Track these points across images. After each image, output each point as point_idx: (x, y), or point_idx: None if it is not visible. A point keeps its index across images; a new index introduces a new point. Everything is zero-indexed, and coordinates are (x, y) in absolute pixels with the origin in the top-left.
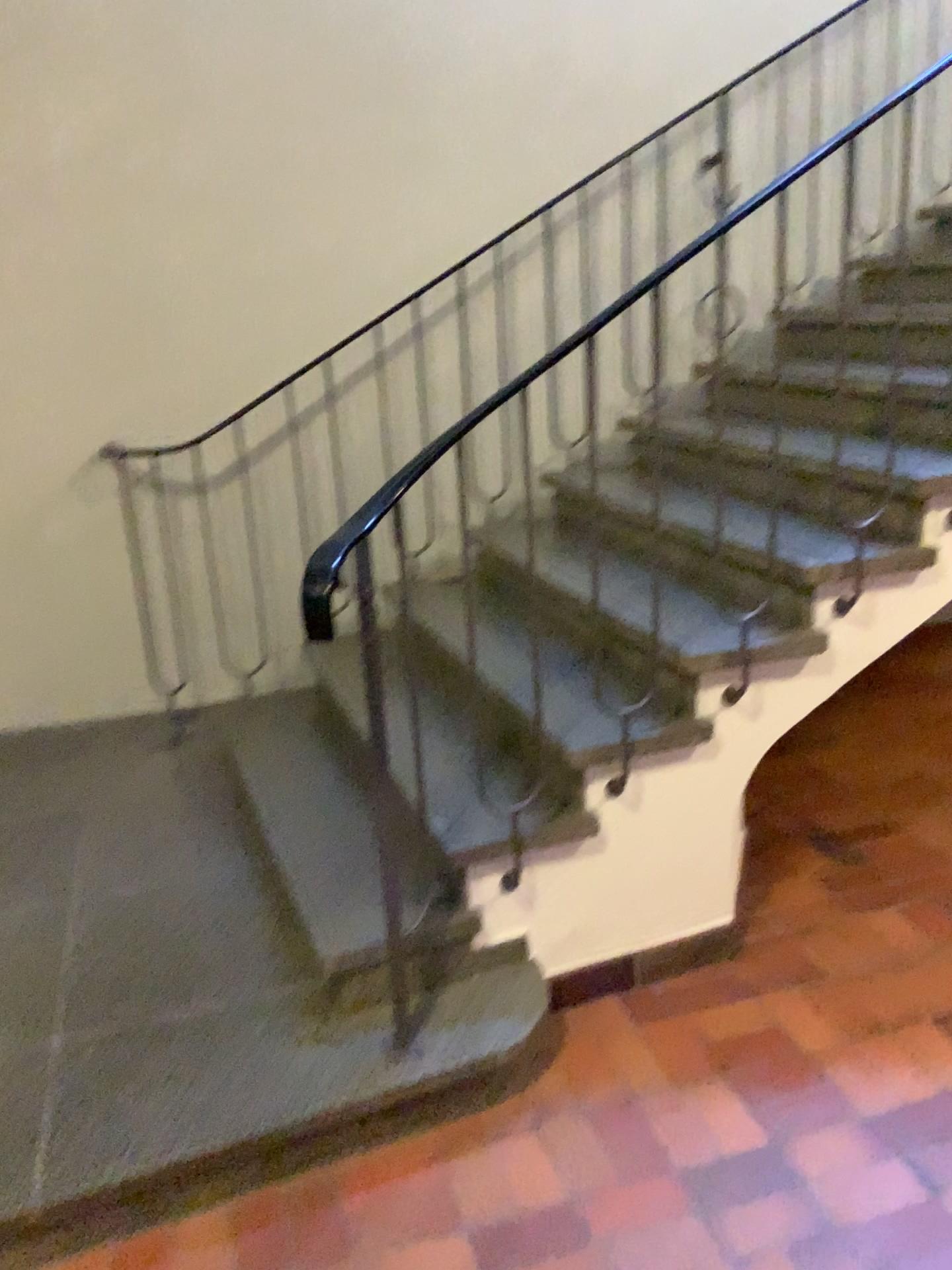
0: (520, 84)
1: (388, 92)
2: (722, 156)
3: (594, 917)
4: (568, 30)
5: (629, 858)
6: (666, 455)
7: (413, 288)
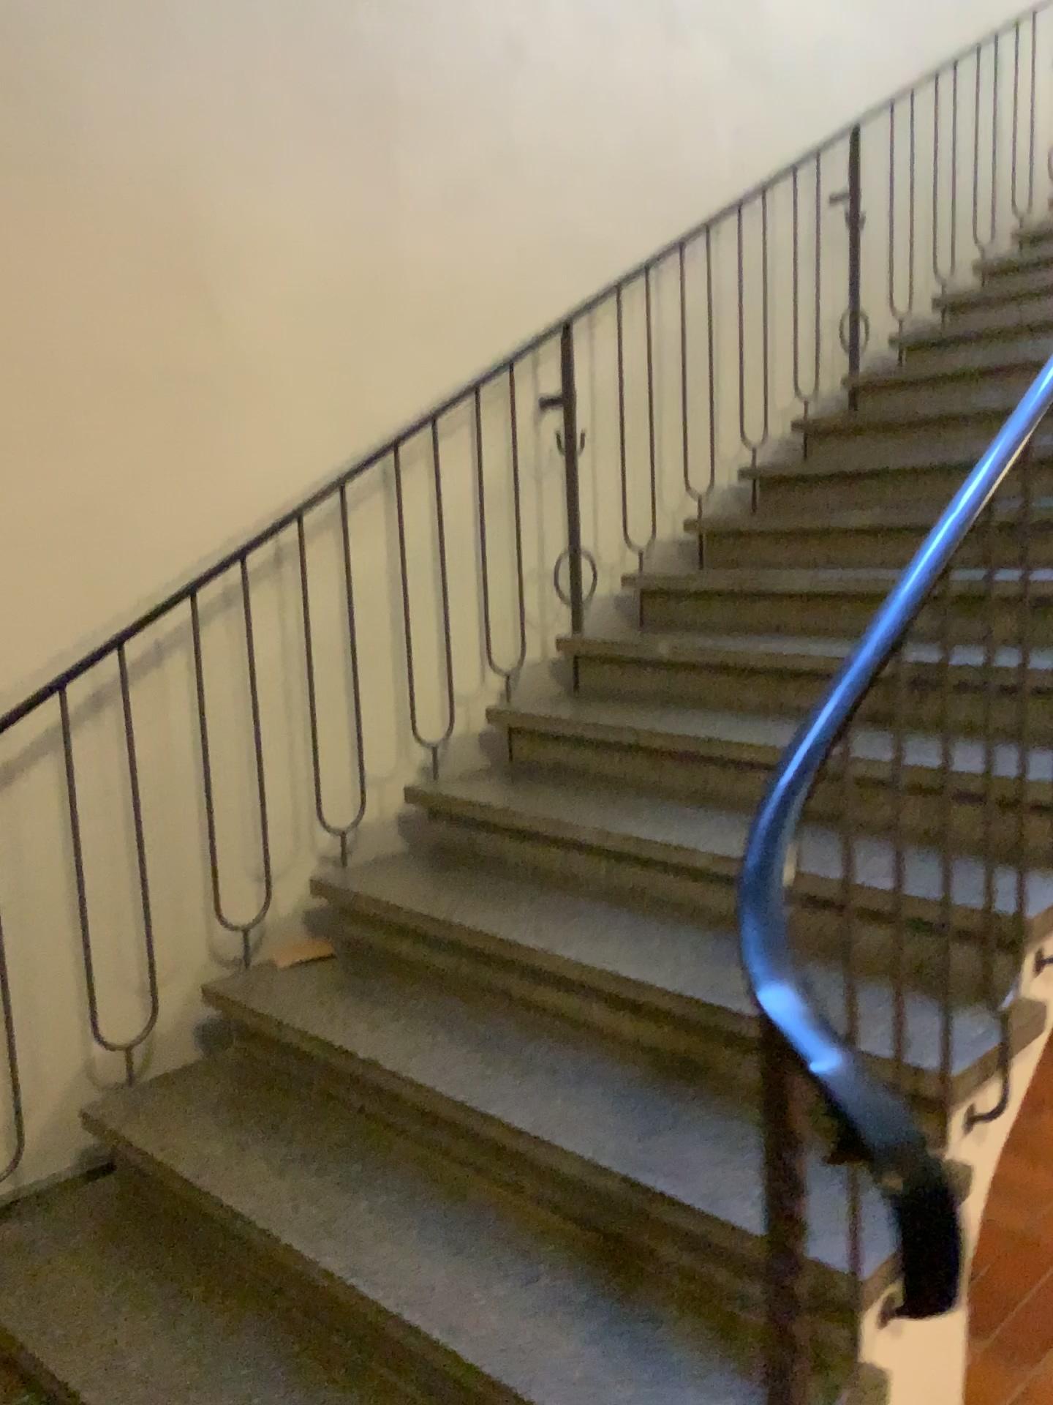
0: (348, 285)
1: (185, 275)
2: (562, 394)
3: None
4: (401, 228)
5: None
6: (585, 758)
7: (219, 543)
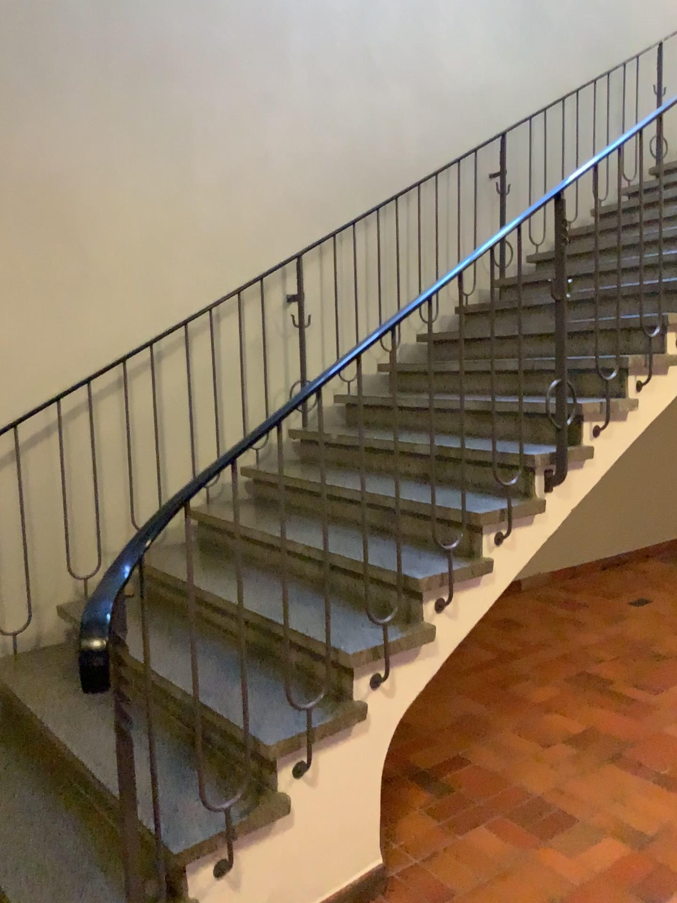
0: (165, 237)
1: (68, 235)
2: (300, 293)
3: (286, 884)
4: (198, 206)
5: (310, 827)
6: (281, 495)
7: (85, 374)
